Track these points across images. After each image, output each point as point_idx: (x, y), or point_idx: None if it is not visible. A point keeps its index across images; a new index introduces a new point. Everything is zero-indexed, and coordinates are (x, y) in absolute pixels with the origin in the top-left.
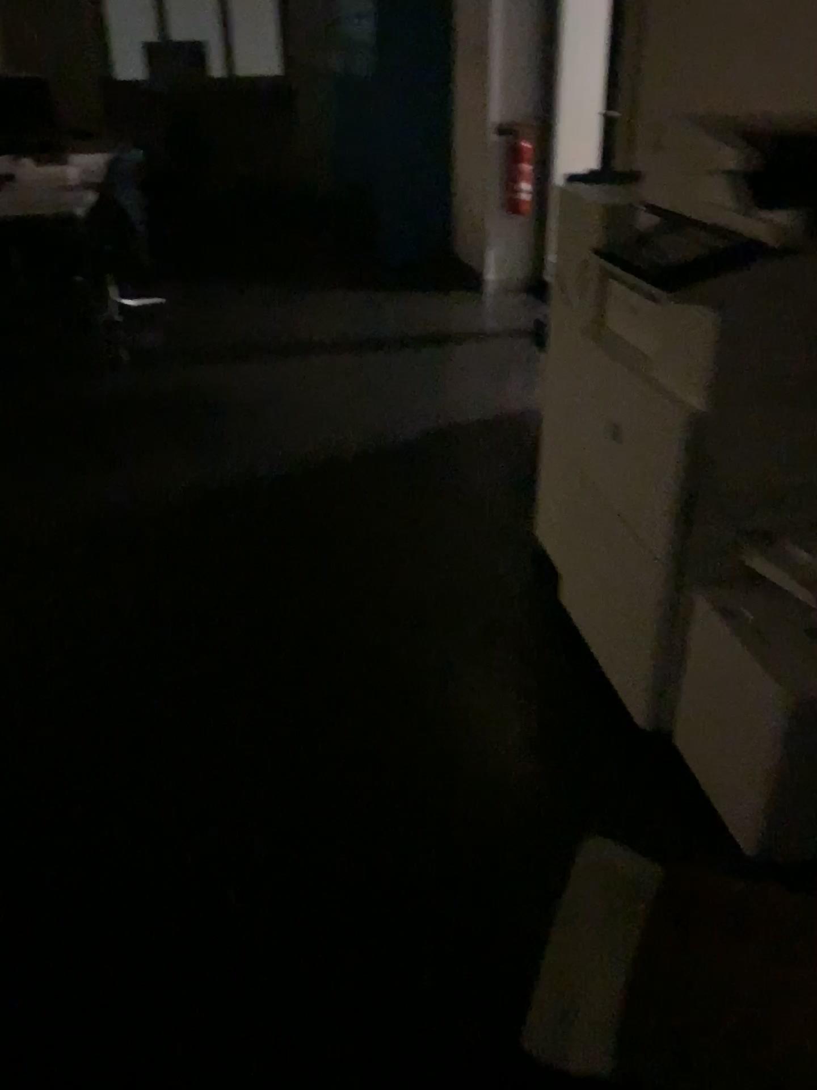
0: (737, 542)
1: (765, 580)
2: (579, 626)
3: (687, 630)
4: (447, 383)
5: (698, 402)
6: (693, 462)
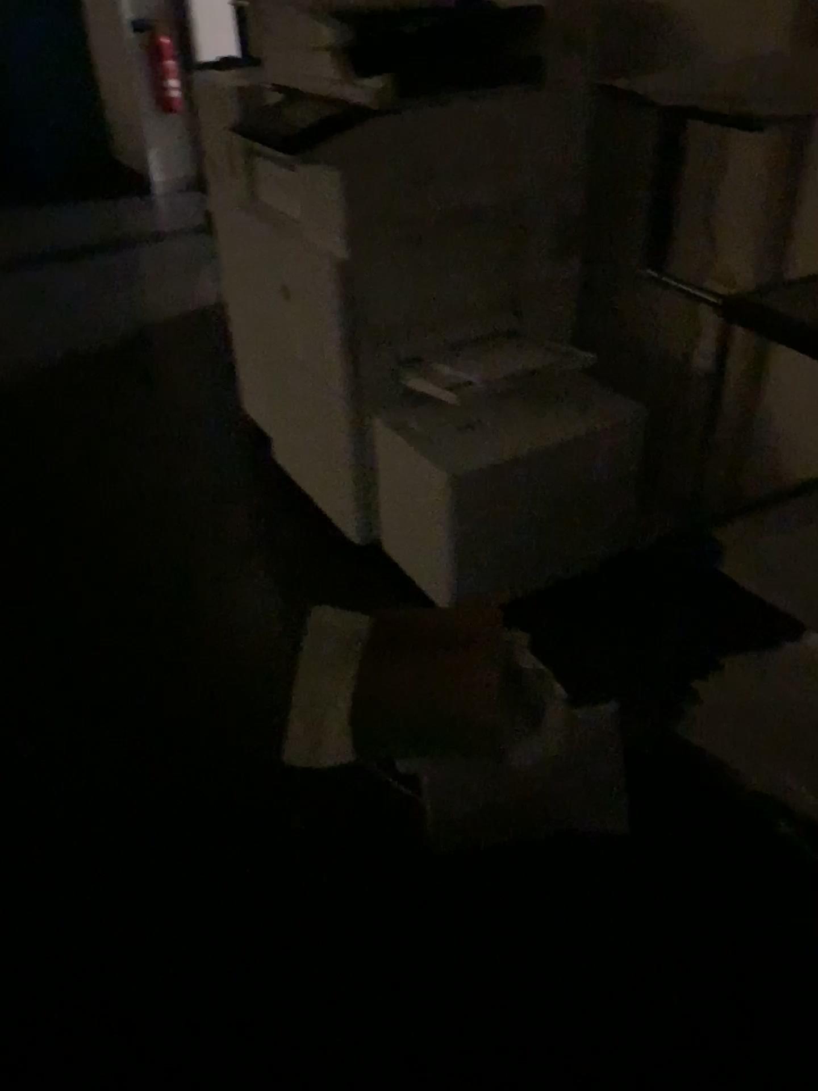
0: (398, 368)
1: (425, 395)
2: (293, 478)
3: (374, 450)
4: (134, 291)
5: (341, 252)
6: (349, 306)
